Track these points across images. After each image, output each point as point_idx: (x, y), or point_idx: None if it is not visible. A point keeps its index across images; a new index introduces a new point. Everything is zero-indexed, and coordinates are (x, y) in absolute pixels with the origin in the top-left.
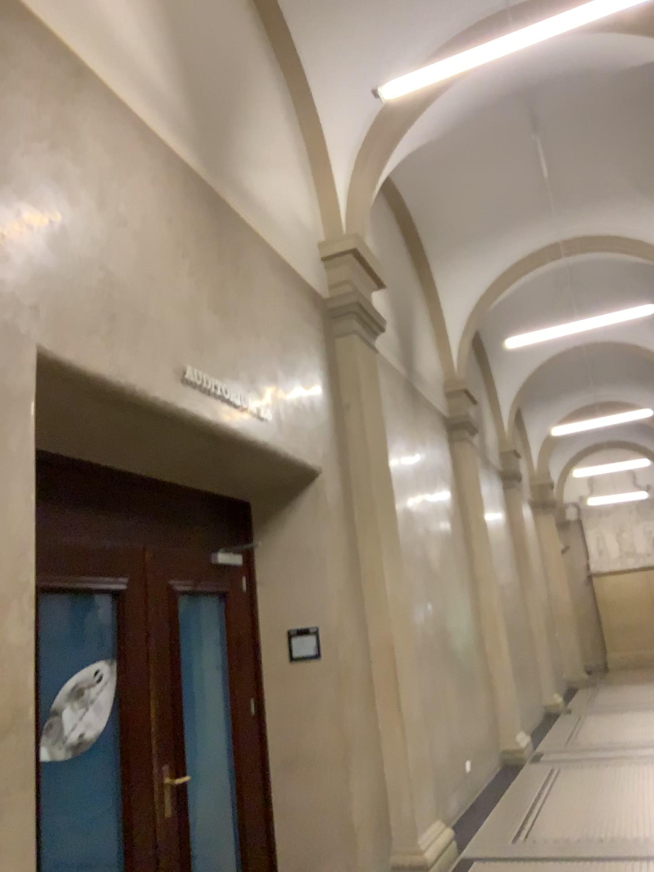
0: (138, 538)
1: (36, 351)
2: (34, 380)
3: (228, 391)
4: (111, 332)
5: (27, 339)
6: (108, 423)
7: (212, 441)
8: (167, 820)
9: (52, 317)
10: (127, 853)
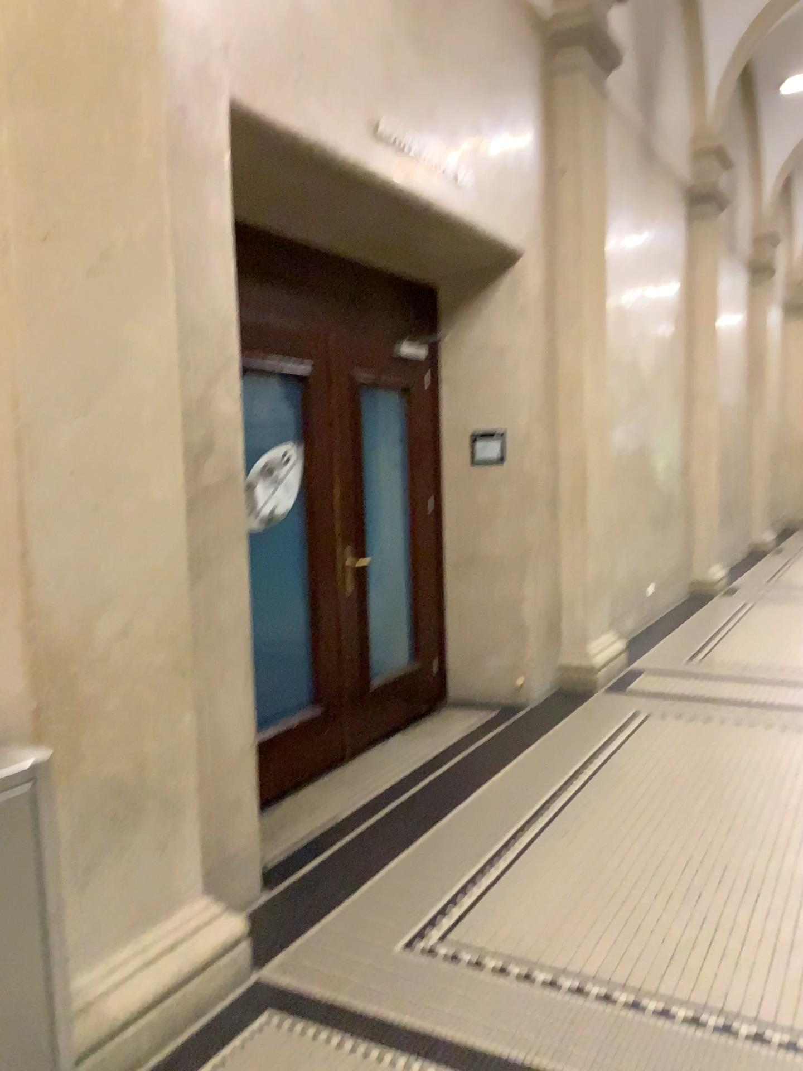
0: (320, 320)
1: (227, 103)
2: (225, 137)
3: (424, 149)
4: (301, 77)
5: (219, 88)
6: (294, 188)
7: (404, 213)
8: (348, 597)
9: (241, 60)
10: (312, 620)
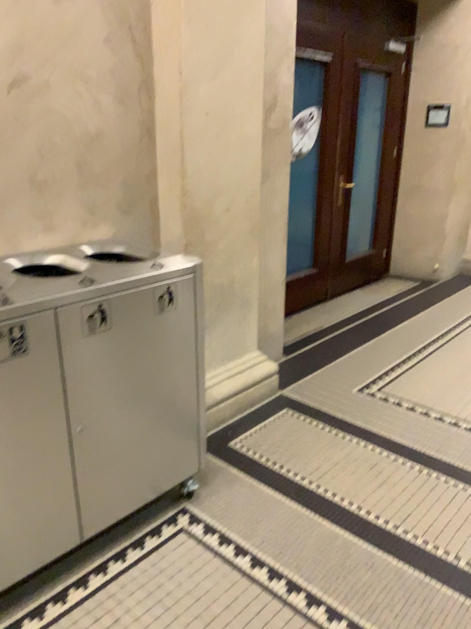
0: (341, 24)
1: None
2: None
3: None
4: None
5: None
6: None
7: None
8: (339, 205)
9: None
10: (317, 216)
